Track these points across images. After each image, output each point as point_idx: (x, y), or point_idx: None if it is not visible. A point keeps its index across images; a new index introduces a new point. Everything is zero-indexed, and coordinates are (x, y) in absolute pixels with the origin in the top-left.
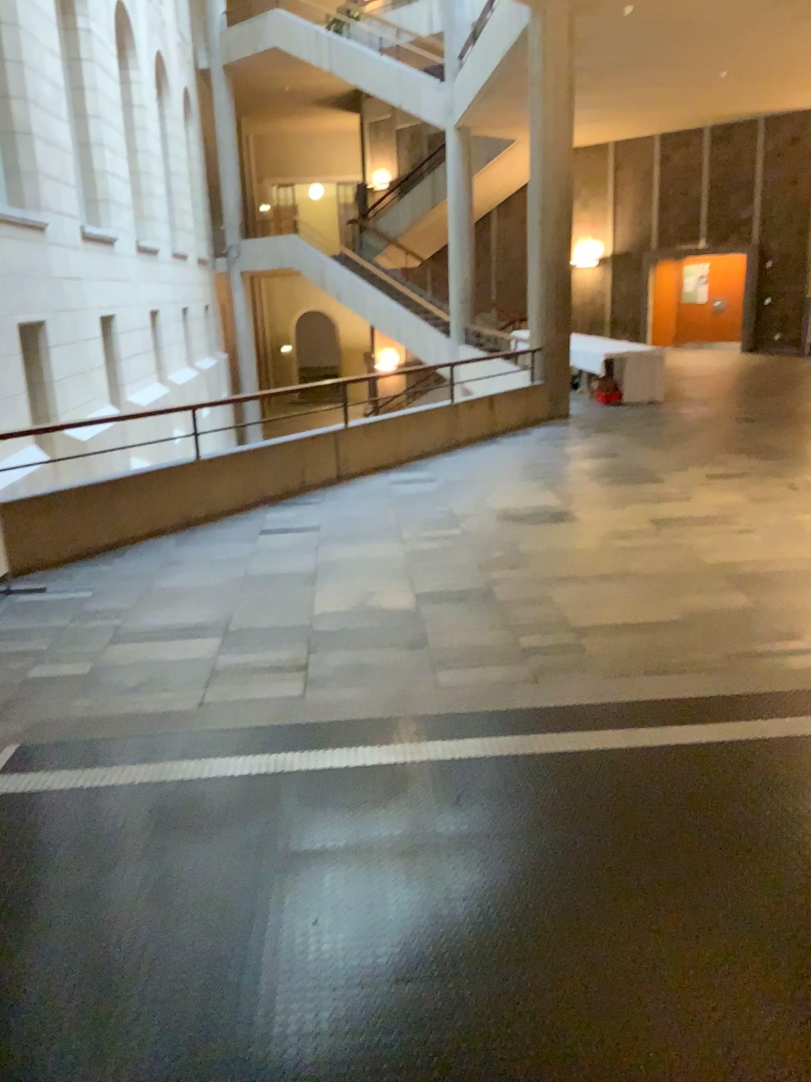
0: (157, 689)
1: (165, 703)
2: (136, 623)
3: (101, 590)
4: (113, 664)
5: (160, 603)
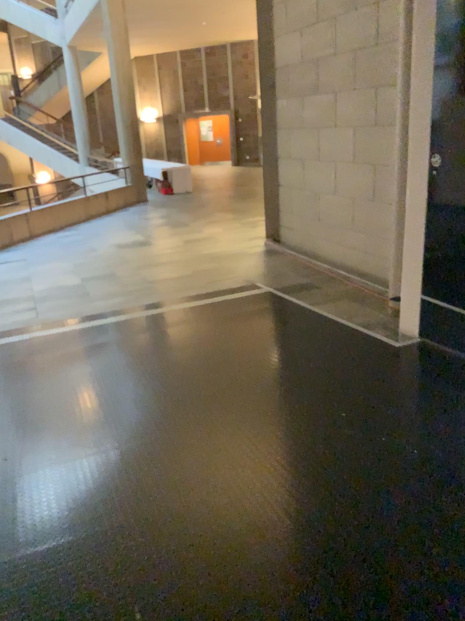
0: None
1: None
2: None
3: None
4: None
5: None
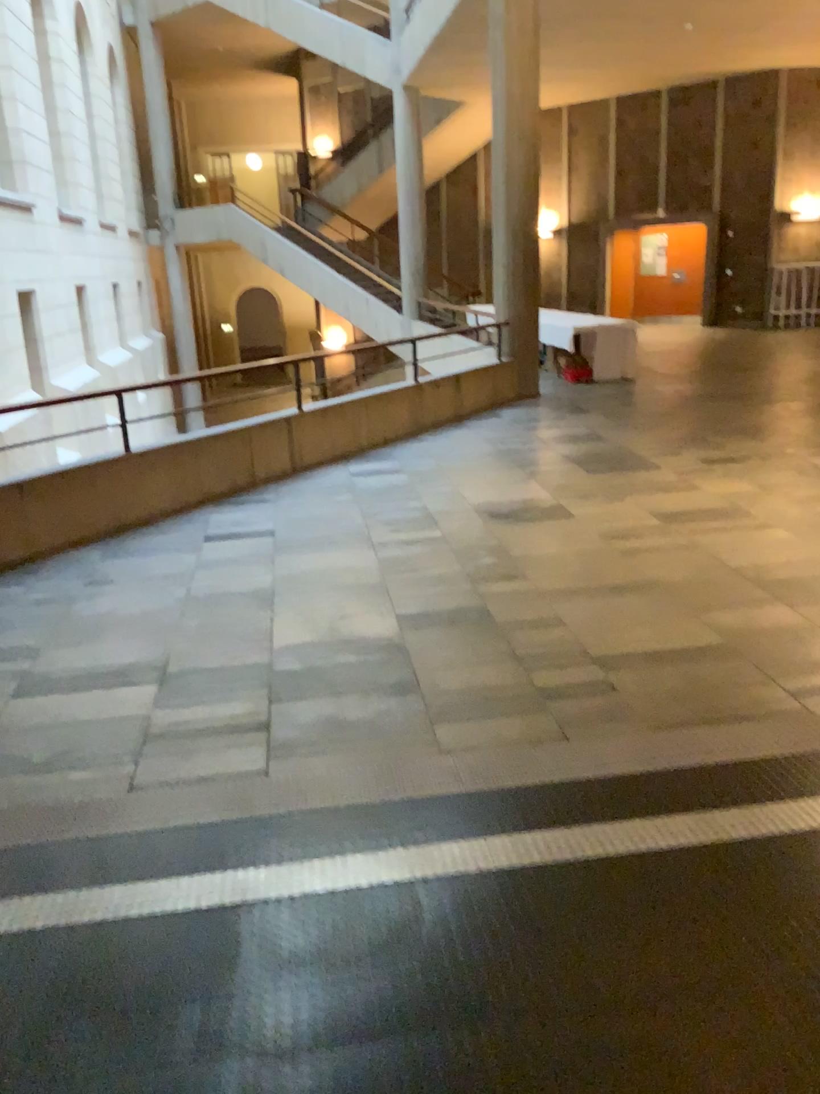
0: (73, 766)
1: (83, 787)
2: (50, 667)
3: (8, 622)
4: (17, 729)
5: (81, 638)
